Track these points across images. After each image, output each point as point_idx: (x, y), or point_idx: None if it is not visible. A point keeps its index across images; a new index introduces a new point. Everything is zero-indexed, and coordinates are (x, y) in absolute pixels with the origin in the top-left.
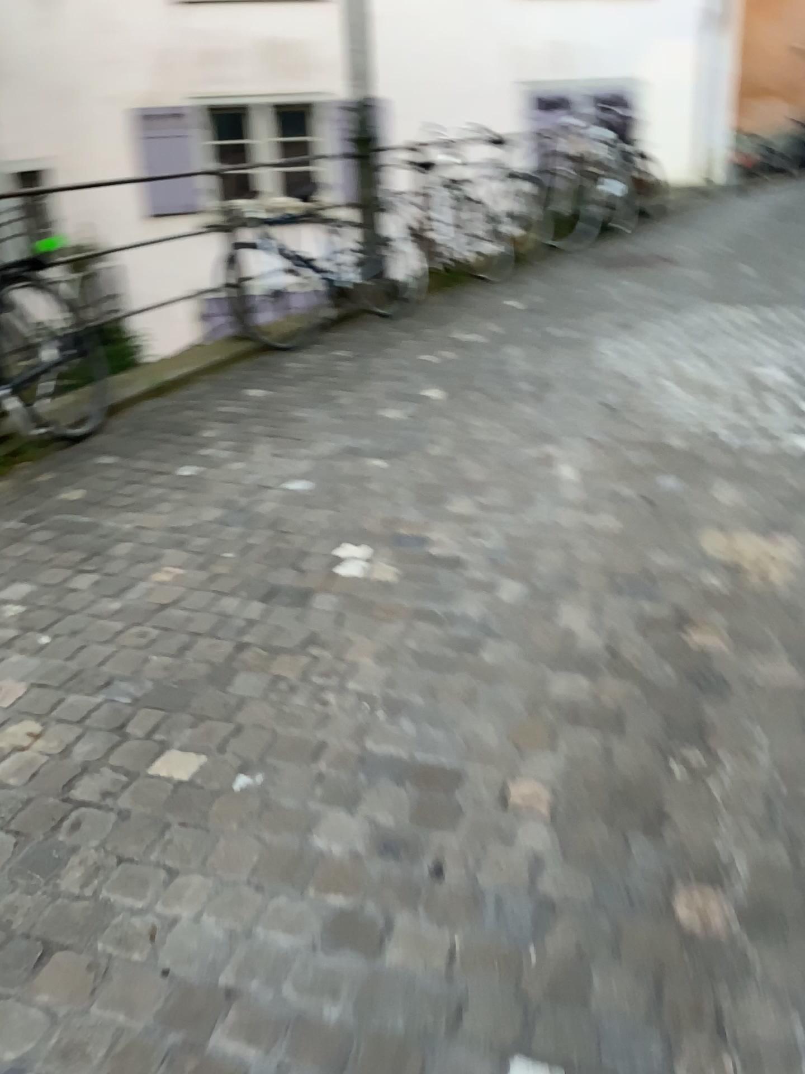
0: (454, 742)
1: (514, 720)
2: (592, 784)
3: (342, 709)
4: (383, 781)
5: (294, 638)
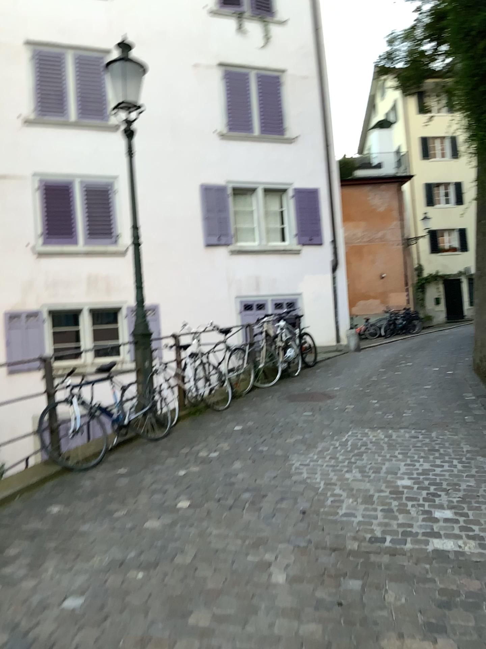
0: None
1: None
2: None
3: None
4: None
5: None
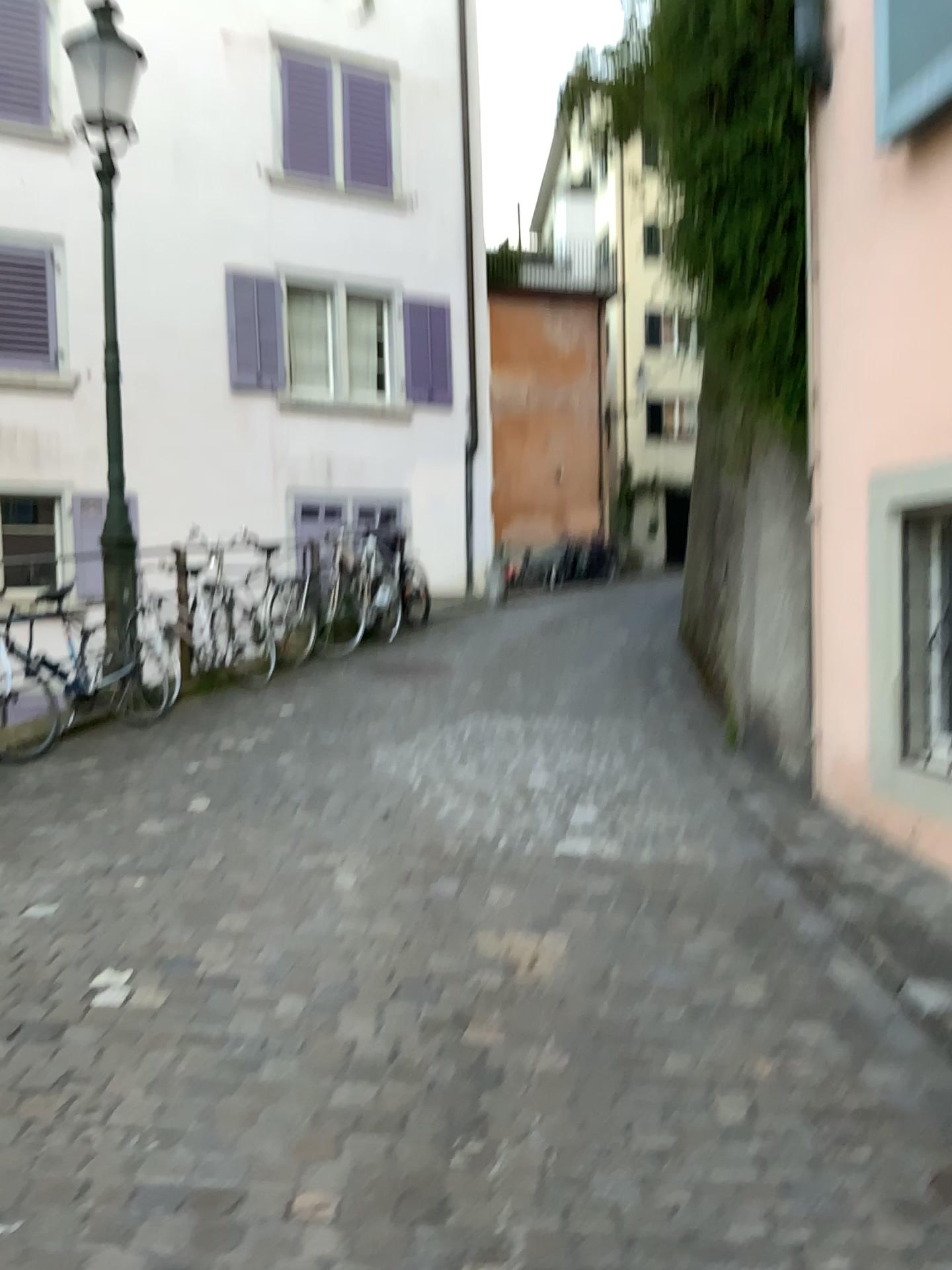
0: (235, 1164)
1: (298, 1136)
2: (379, 1186)
3: (108, 1145)
4: (158, 1214)
5: (47, 1076)
